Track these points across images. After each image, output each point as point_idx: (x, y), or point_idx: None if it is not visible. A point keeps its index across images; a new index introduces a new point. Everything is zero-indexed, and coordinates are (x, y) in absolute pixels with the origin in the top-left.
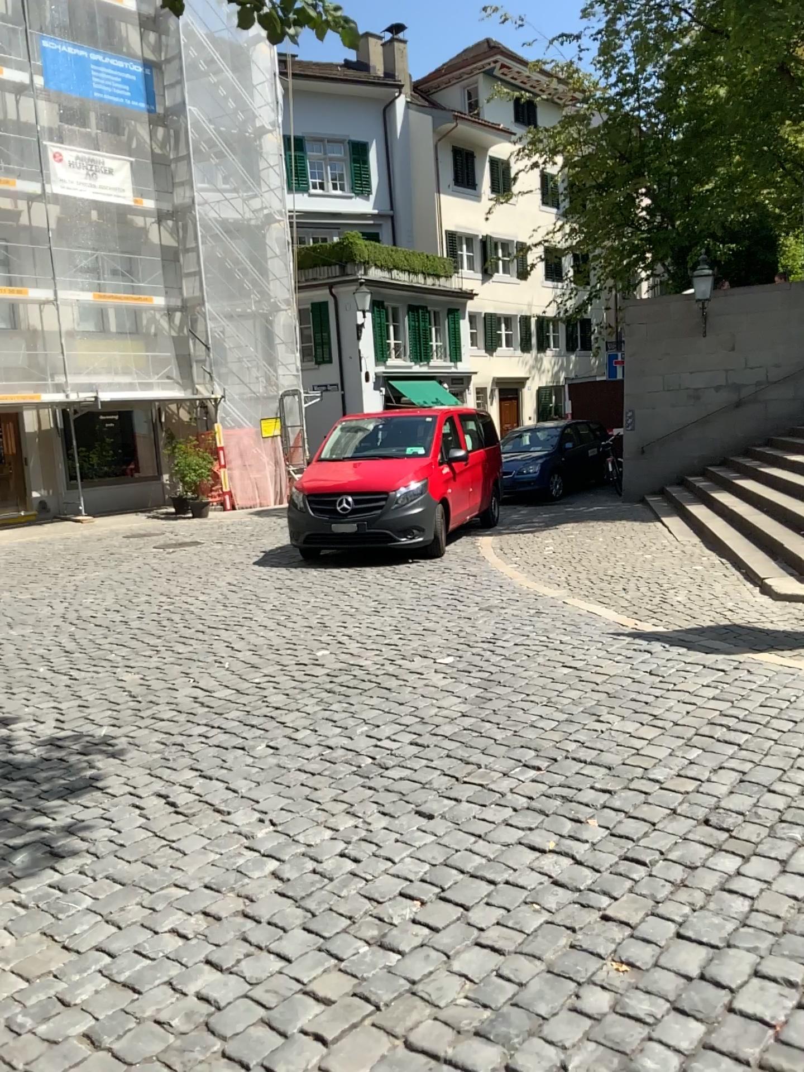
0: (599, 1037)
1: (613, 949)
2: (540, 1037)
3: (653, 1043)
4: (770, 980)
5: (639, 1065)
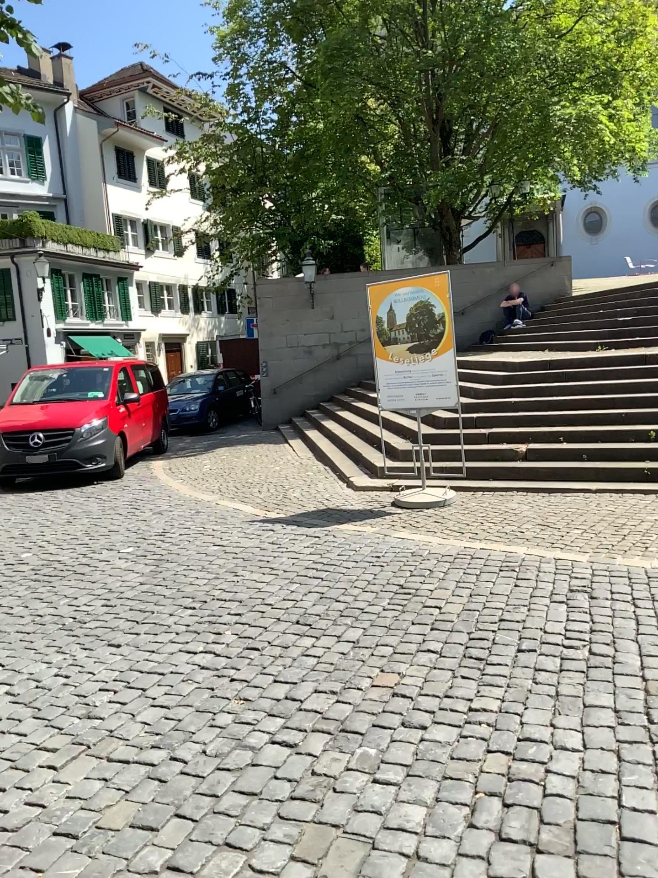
0: (223, 731)
1: (235, 691)
2: (190, 737)
3: (253, 728)
4: (320, 690)
5: (245, 738)
